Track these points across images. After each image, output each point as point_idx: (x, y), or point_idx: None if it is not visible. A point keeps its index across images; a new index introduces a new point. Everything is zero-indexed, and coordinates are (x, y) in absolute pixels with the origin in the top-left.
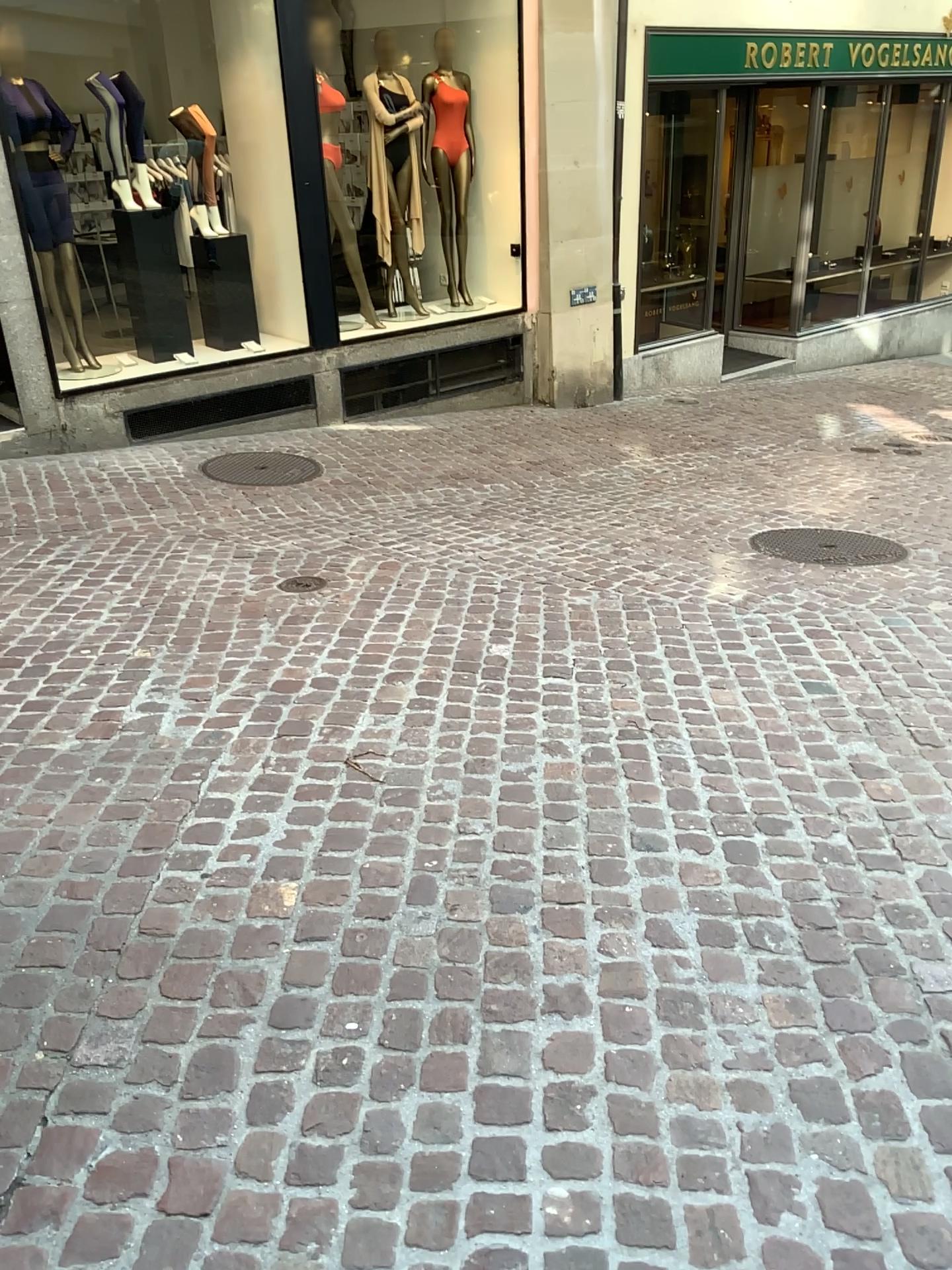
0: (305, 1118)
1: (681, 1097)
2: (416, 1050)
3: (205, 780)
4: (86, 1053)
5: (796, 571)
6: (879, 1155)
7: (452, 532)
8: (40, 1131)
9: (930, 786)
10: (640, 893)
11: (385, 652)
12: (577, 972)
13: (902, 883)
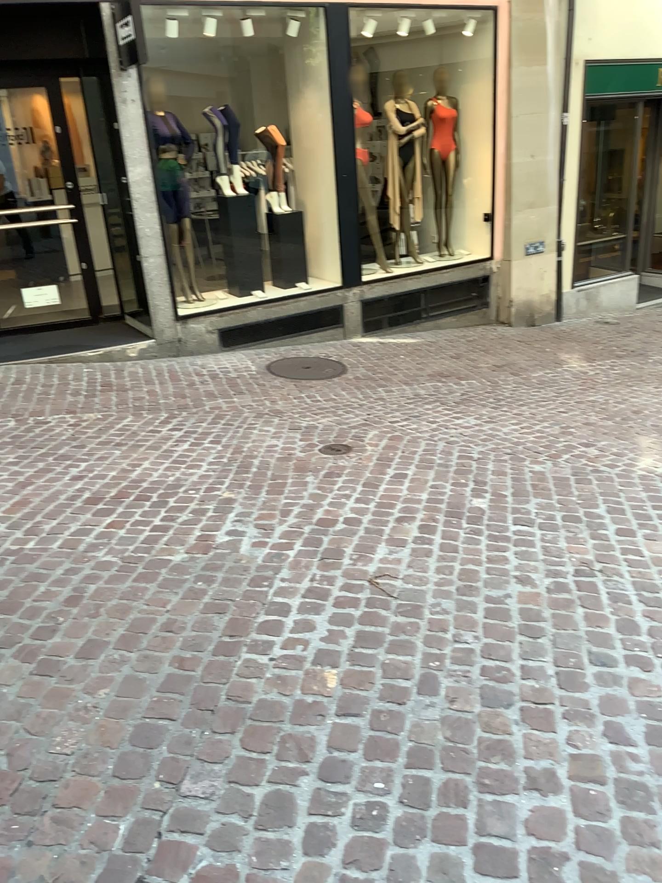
0: (343, 854)
1: (636, 868)
2: (426, 807)
3: (271, 589)
4: (189, 786)
5: None
6: None
7: (441, 414)
8: (157, 842)
9: None
10: (595, 696)
11: (396, 501)
12: (548, 757)
13: None
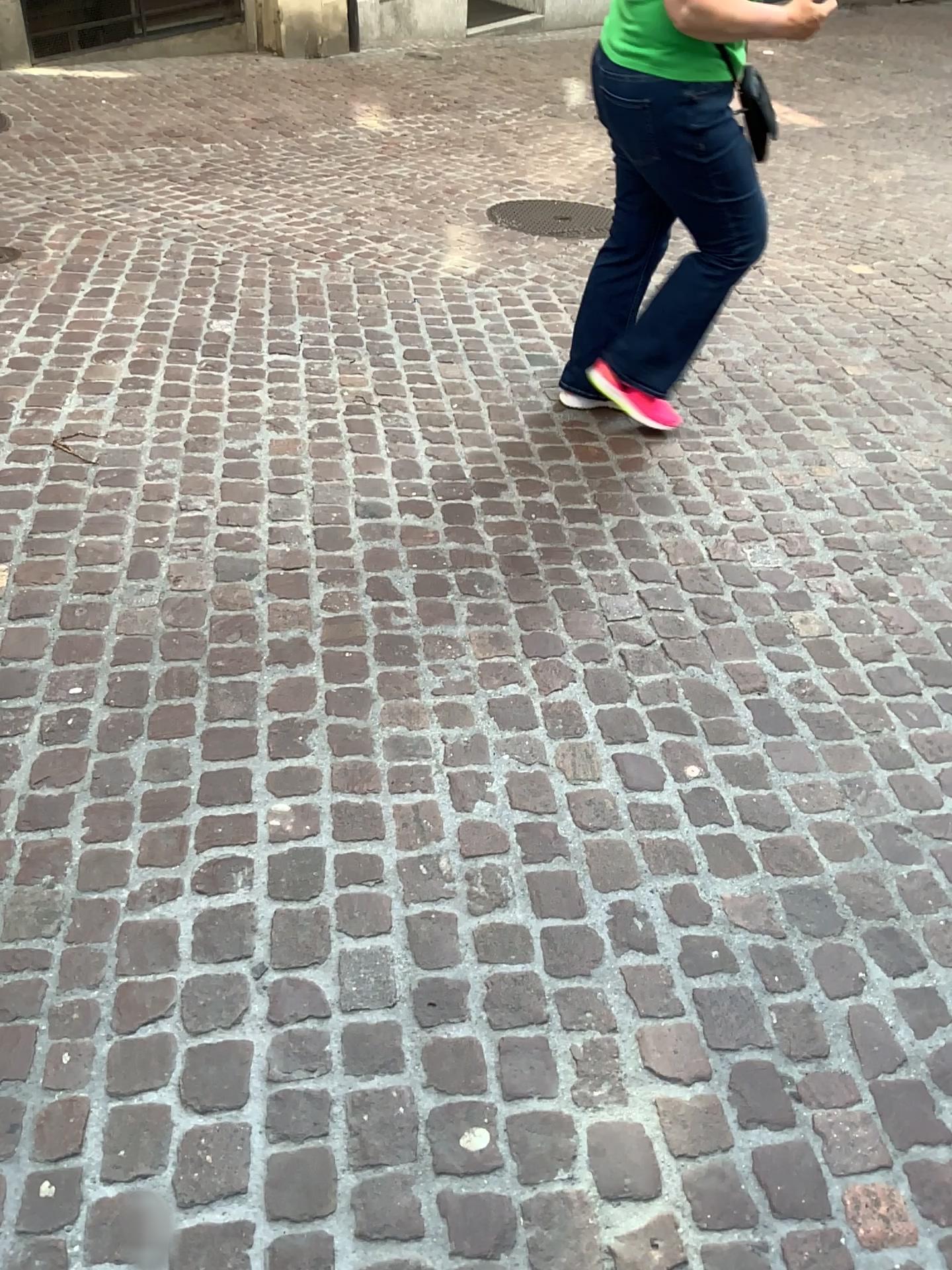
0: (33, 772)
1: (389, 722)
2: (142, 704)
3: None
4: None
5: (528, 245)
6: (555, 751)
7: (167, 198)
8: None
9: (631, 448)
10: (359, 554)
11: (95, 329)
12: (297, 627)
13: (597, 533)
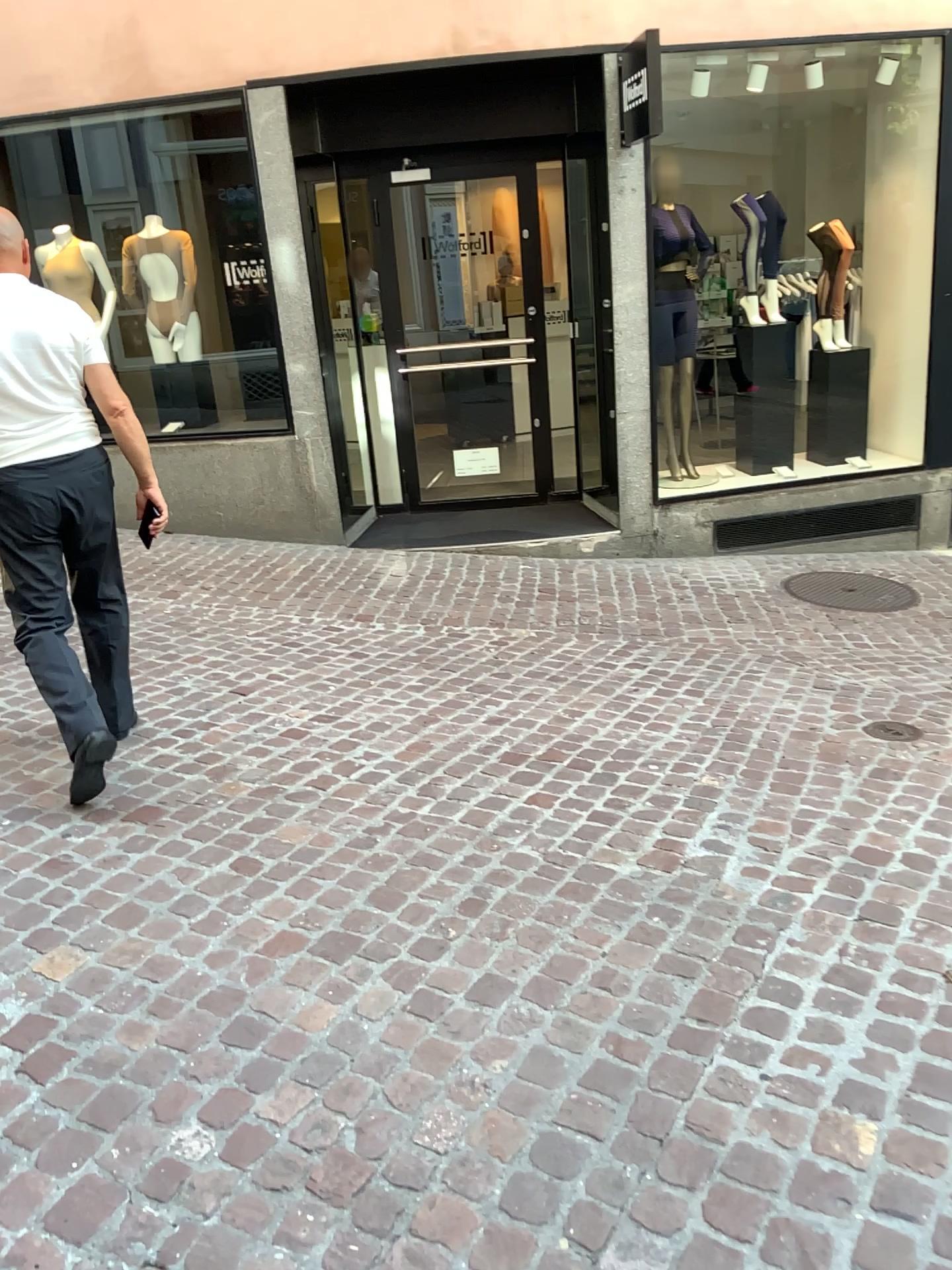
0: None
1: None
2: None
3: (772, 952)
4: (614, 1264)
5: None
6: None
7: None
8: None
9: None
10: None
11: None
12: None
13: None
